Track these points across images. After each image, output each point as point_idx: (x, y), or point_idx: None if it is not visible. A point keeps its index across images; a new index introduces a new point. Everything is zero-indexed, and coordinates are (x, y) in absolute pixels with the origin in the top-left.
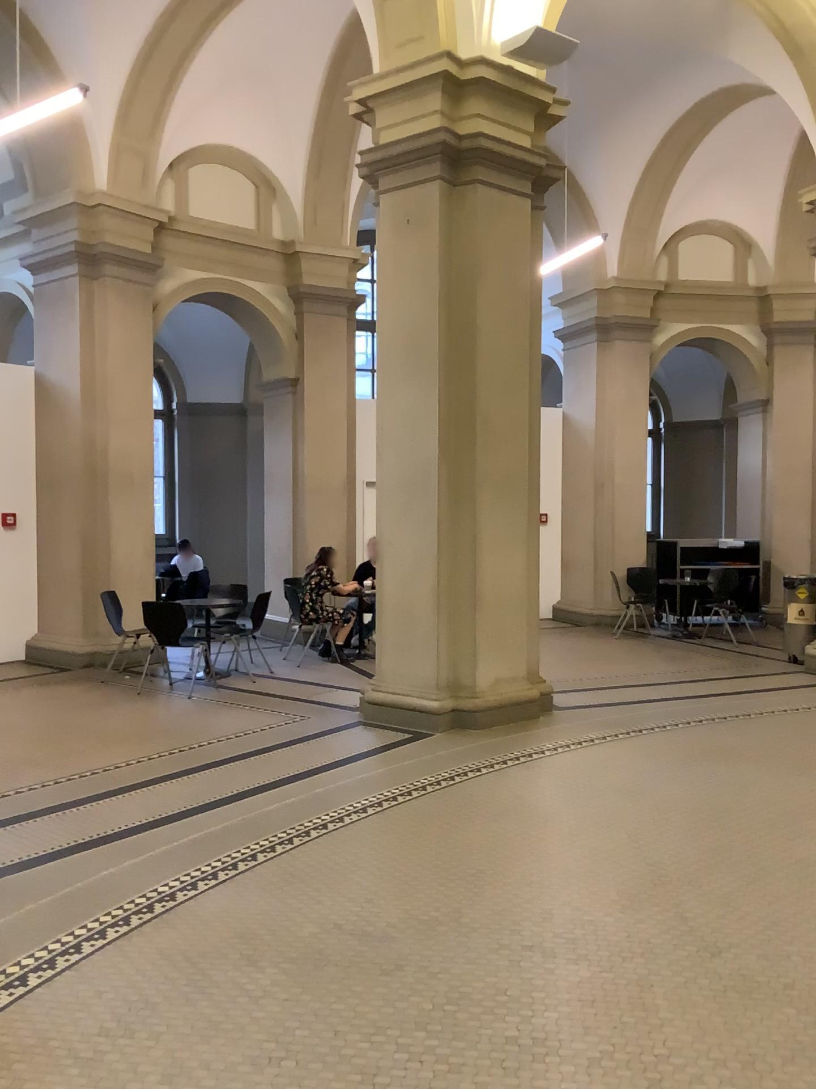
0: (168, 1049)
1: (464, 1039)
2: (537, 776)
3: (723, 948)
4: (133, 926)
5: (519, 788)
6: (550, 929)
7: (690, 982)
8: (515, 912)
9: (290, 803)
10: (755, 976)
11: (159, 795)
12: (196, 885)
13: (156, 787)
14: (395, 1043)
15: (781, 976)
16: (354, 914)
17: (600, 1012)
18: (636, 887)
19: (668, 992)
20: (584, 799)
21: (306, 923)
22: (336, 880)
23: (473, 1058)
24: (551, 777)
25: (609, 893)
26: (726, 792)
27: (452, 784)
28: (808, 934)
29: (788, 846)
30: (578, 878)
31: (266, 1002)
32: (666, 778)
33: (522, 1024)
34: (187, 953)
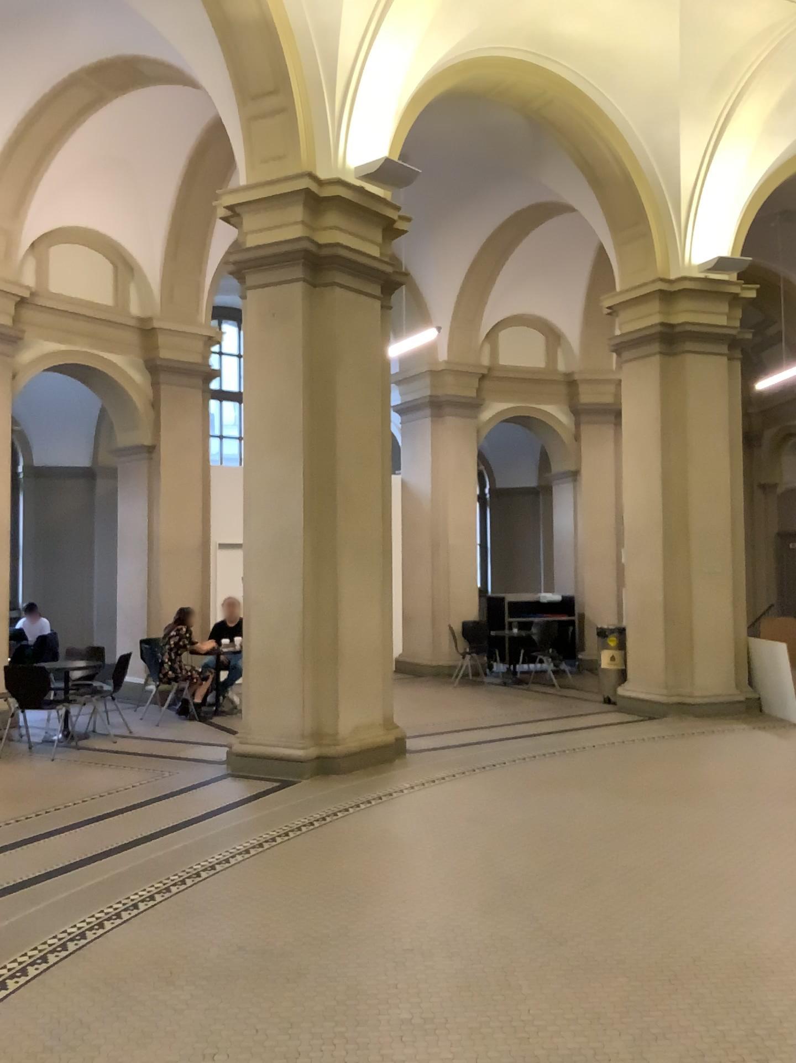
0: (109, 1060)
1: (367, 1025)
2: (400, 811)
3: (569, 938)
4: (50, 964)
5: (385, 823)
6: (427, 934)
7: (546, 966)
8: (396, 924)
9: (176, 849)
10: (596, 956)
11: (46, 849)
12: (103, 925)
13: (42, 842)
14: (310, 1034)
15: (616, 954)
16: (255, 937)
17: (476, 994)
18: (495, 896)
19: (529, 974)
20: (442, 828)
21: (212, 948)
22: (233, 911)
23: (377, 1039)
24: (412, 811)
25: (473, 903)
26: (562, 815)
27: (324, 822)
28: (635, 921)
29: (615, 855)
30: (446, 893)
31: (189, 1014)
32: (510, 806)
33: (414, 1009)
34: (108, 981)
